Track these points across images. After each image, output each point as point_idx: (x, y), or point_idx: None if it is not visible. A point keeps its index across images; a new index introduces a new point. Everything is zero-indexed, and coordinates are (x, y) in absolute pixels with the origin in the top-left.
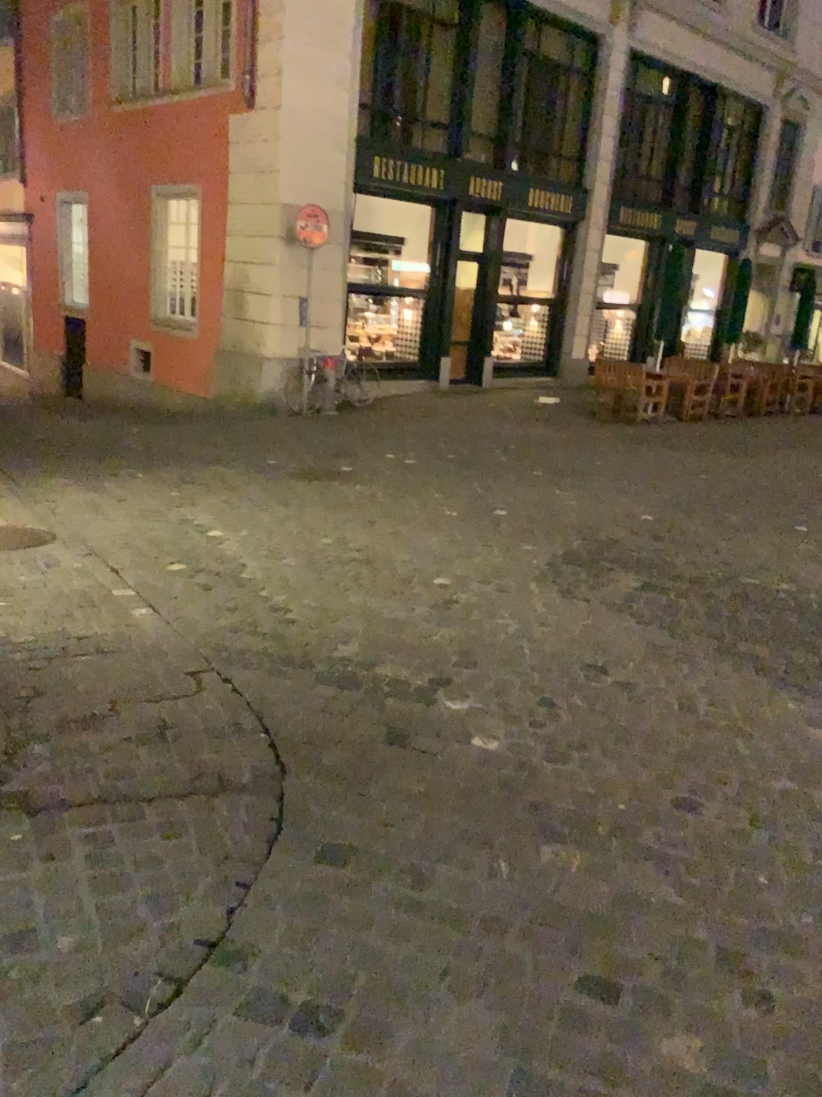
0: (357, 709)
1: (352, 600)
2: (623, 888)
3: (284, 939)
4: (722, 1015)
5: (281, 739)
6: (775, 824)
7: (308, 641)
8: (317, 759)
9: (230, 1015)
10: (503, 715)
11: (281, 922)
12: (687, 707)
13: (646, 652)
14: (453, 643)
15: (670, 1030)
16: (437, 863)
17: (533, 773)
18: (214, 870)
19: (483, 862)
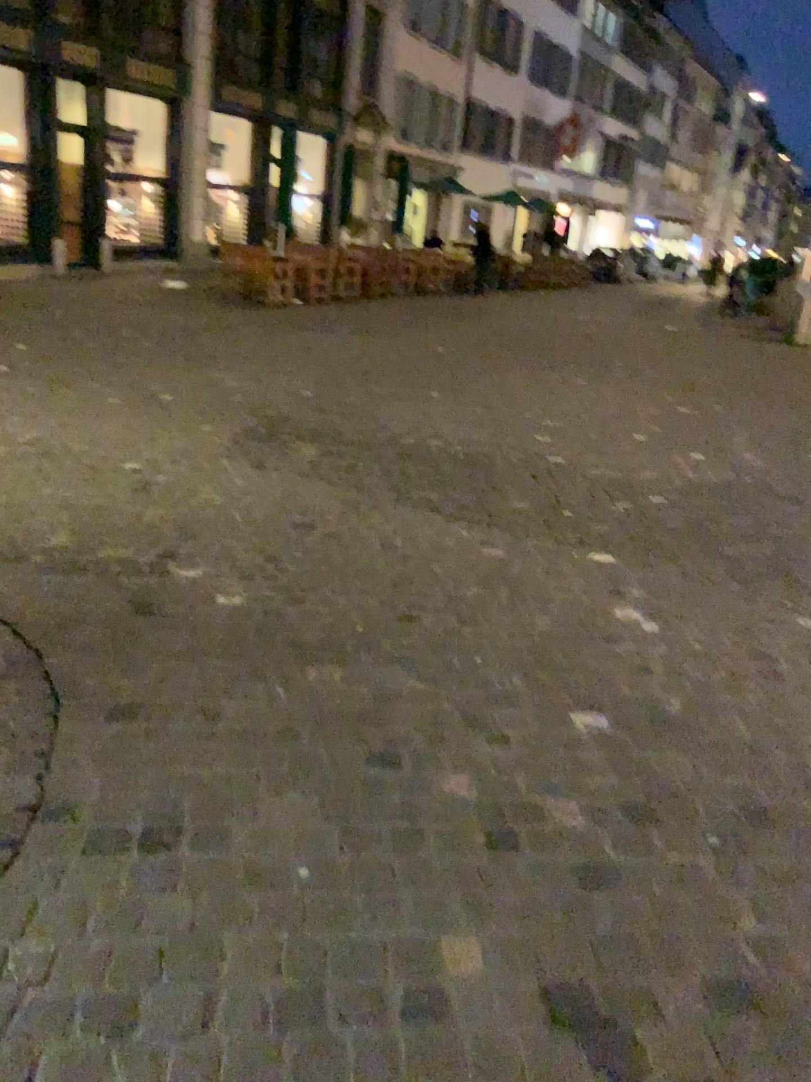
0: (93, 590)
1: (44, 493)
2: (381, 688)
3: (107, 786)
4: (478, 757)
5: (26, 627)
6: (478, 622)
7: (14, 535)
8: (72, 638)
9: (82, 855)
10: (235, 574)
11: (98, 774)
12: (388, 547)
13: (340, 507)
14: (164, 521)
15: (446, 775)
16: (221, 700)
17: (278, 617)
18: (11, 747)
19: (261, 692)
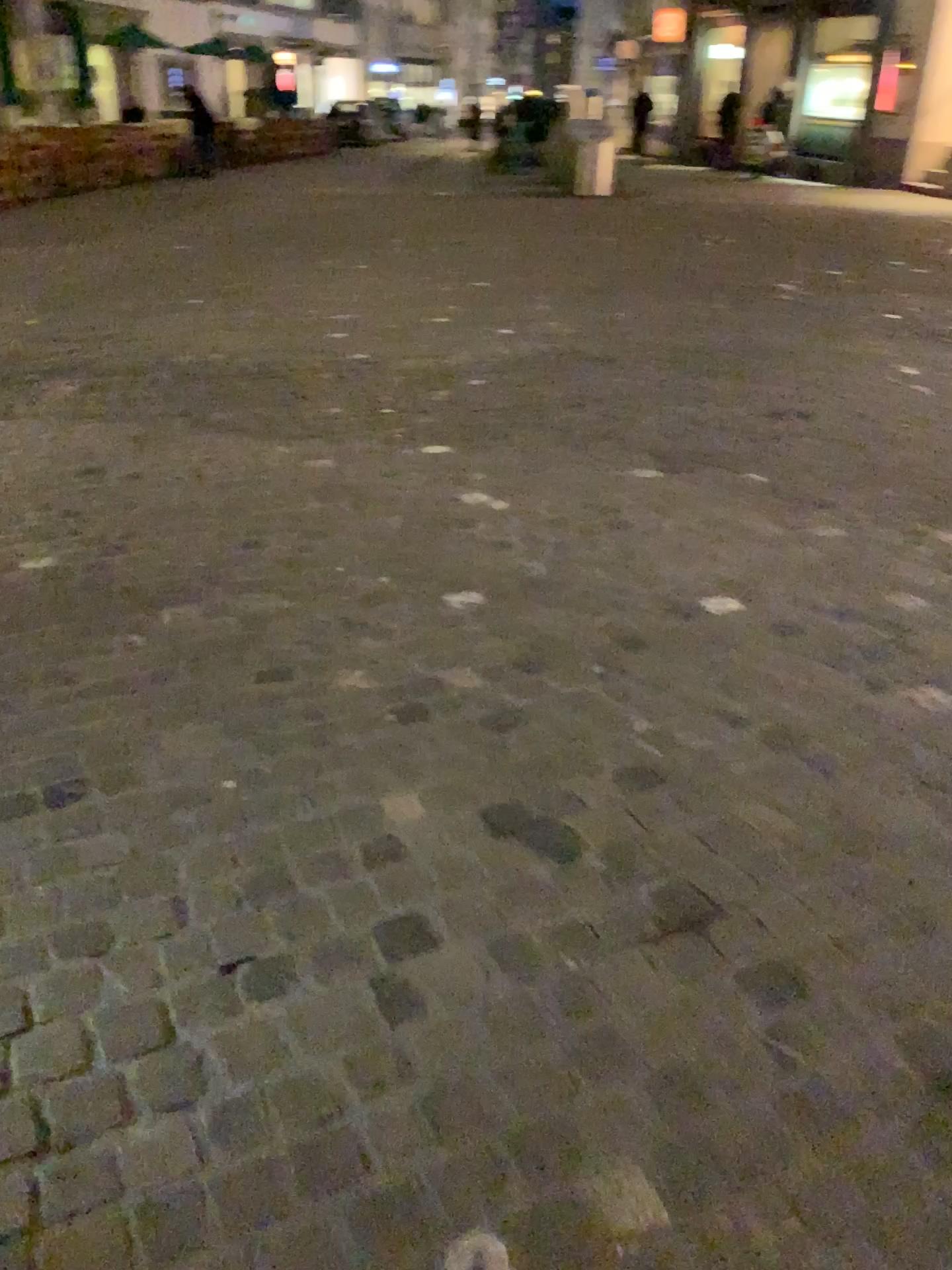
0: None
1: None
2: (245, 612)
3: None
4: (366, 651)
5: None
6: (325, 531)
7: None
8: None
9: None
10: (34, 535)
11: None
12: (200, 476)
13: (128, 444)
14: None
15: (339, 672)
16: (75, 659)
17: (103, 568)
18: None
19: (116, 641)
